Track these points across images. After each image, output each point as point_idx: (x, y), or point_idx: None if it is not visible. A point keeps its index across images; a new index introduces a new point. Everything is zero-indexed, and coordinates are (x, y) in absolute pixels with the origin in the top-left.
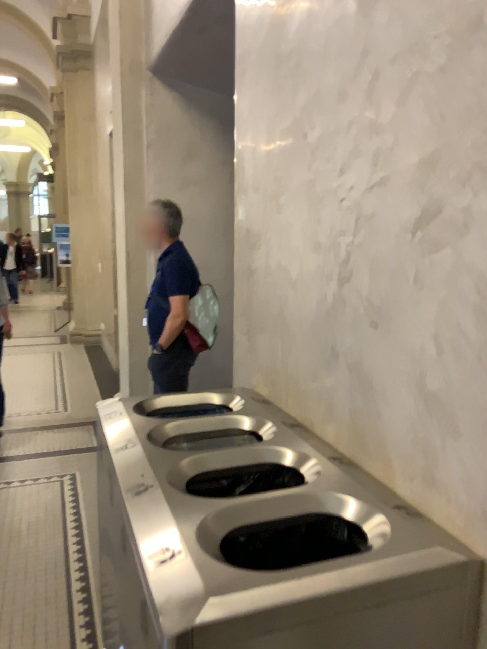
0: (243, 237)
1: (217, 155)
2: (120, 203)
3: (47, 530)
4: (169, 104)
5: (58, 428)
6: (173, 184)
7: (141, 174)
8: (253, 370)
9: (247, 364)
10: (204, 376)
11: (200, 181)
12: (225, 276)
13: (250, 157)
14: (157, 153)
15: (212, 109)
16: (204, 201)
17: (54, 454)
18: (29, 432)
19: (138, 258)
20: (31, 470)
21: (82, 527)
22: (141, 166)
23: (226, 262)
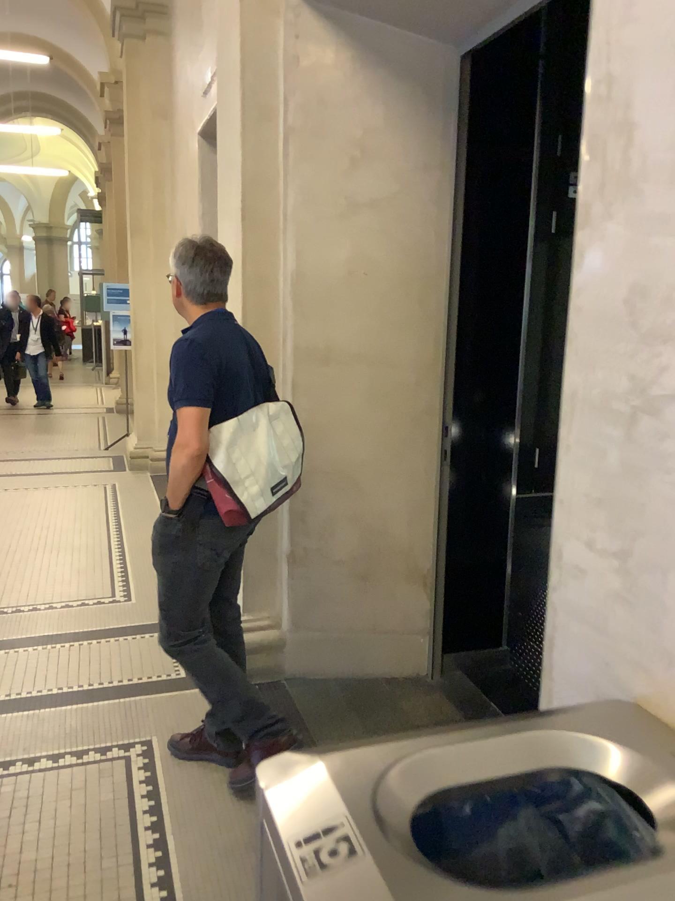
0: (615, 312)
1: (414, 153)
2: (232, 242)
3: (102, 890)
4: (328, 55)
5: (117, 638)
6: (332, 208)
7: (272, 188)
8: (642, 659)
9: (612, 632)
10: (379, 559)
11: (380, 202)
12: (422, 378)
13: (660, 96)
14: (303, 149)
15: (408, 64)
16: (388, 240)
17: (111, 694)
18: (67, 646)
19: (264, 345)
20: (72, 730)
21: (172, 888)
22: (274, 174)
23: (426, 353)
